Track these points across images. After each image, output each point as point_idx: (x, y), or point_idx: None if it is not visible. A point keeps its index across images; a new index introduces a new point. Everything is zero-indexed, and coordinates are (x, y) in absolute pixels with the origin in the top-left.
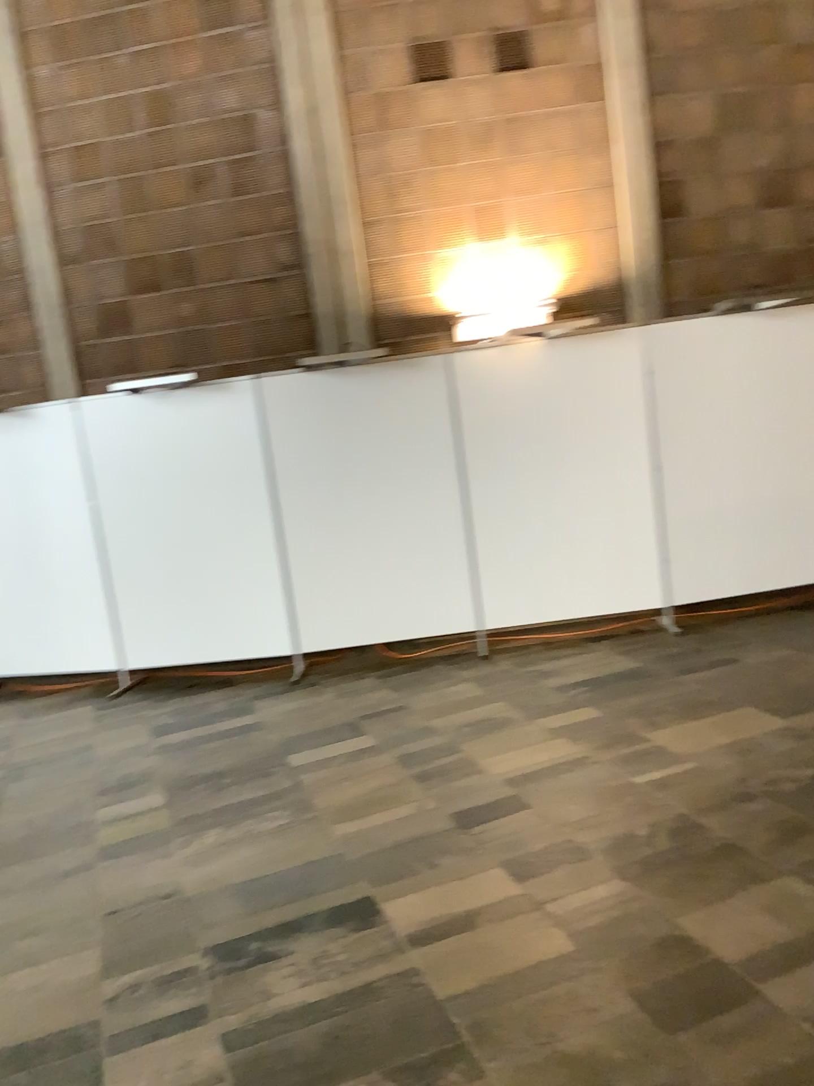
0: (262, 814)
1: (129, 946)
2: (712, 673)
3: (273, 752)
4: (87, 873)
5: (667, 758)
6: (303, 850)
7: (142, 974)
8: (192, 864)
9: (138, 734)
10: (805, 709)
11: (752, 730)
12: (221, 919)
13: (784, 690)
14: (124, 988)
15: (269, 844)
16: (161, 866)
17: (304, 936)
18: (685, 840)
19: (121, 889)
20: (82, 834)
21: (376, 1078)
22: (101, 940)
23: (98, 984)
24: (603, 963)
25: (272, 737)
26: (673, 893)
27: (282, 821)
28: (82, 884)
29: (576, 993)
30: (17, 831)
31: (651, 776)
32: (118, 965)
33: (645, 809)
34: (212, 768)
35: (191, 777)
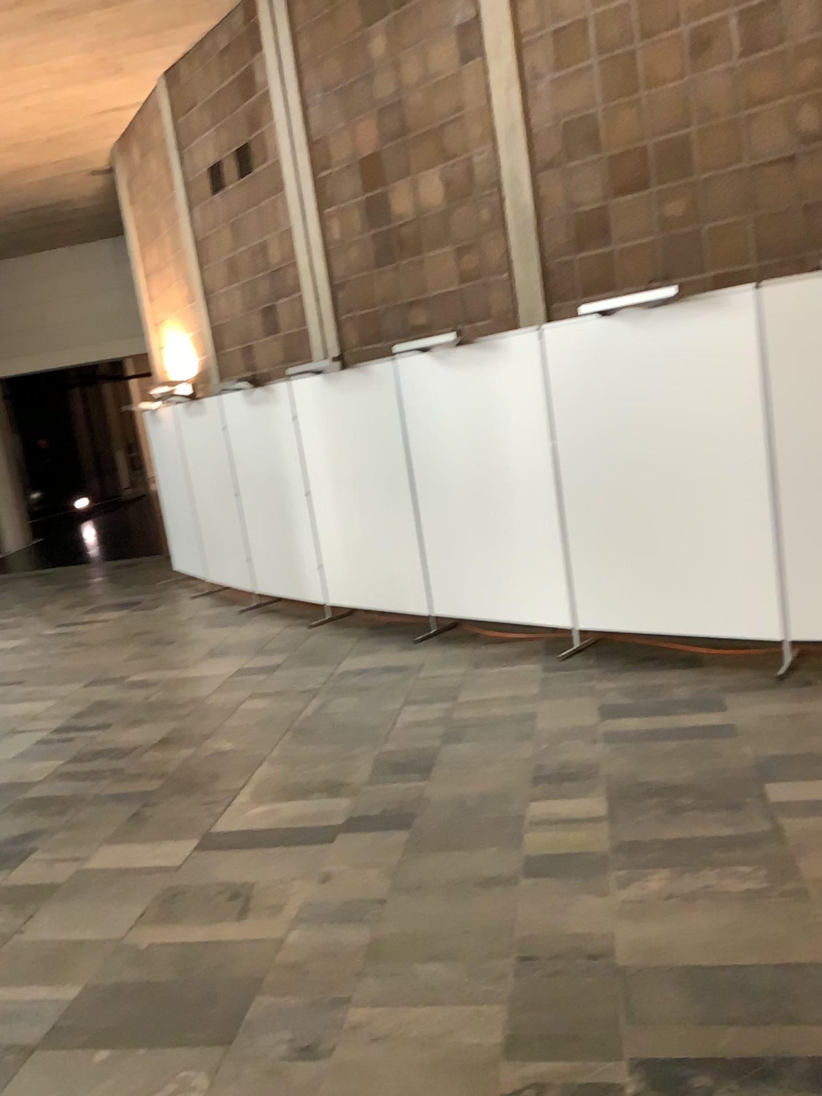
0: (726, 863)
1: (541, 1017)
2: None
3: (745, 772)
4: (509, 888)
5: None
6: (780, 940)
7: (552, 1069)
8: (630, 916)
9: (586, 711)
10: None
11: None
12: (659, 1018)
13: None
14: (528, 1082)
15: (732, 914)
16: (592, 906)
17: (775, 1095)
18: None
19: (543, 925)
20: (509, 832)
21: None
22: (511, 993)
23: (499, 1063)
24: None
25: (746, 749)
26: None
27: (752, 882)
28: (501, 902)
29: None
30: (445, 810)
31: None
32: (525, 1041)
33: None
34: (667, 778)
35: (640, 785)
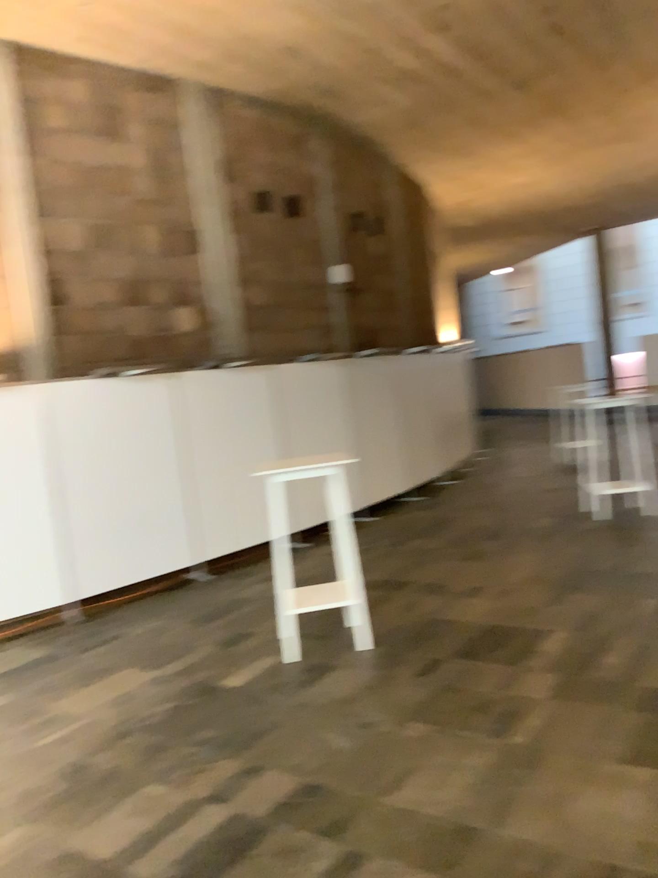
0: None
1: None
2: (99, 652)
3: None
4: None
5: (62, 723)
6: None
7: None
8: None
9: None
10: (165, 665)
11: (128, 688)
12: None
13: (152, 654)
14: None
15: None
16: None
17: None
18: (74, 782)
19: None
20: None
21: None
22: None
23: None
24: None
25: None
26: (64, 825)
27: None
28: None
29: None
30: None
31: (49, 741)
32: None
33: (43, 768)
34: None
35: None
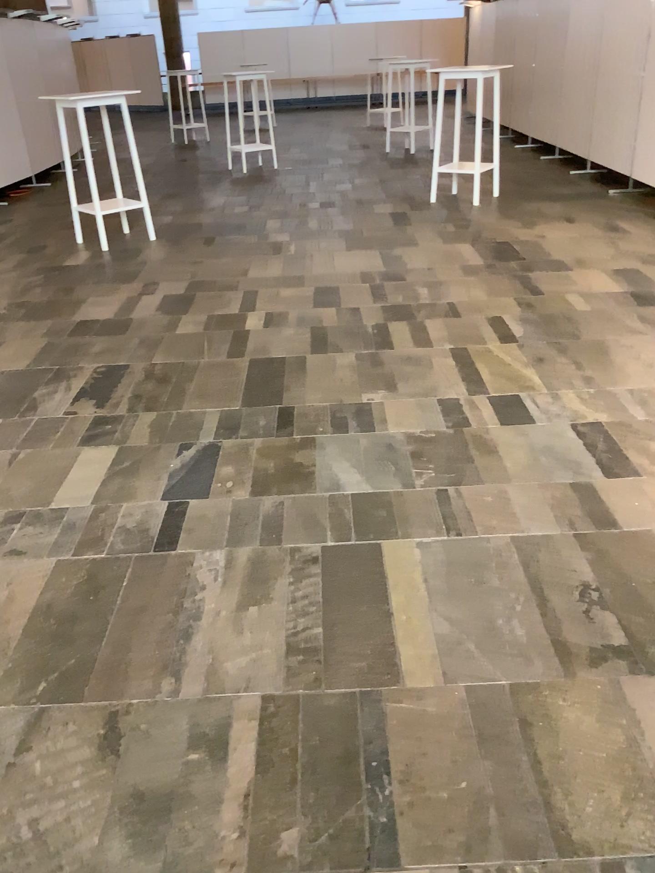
0: None
1: None
2: None
3: None
4: None
5: None
6: None
7: None
8: None
9: None
10: None
11: None
12: None
13: None
14: None
15: None
16: None
17: None
18: (28, 309)
19: None
20: None
21: (41, 389)
22: None
23: None
24: (65, 339)
25: None
26: (53, 319)
27: None
28: None
29: (70, 347)
30: None
31: None
32: None
33: None
34: None
35: None
